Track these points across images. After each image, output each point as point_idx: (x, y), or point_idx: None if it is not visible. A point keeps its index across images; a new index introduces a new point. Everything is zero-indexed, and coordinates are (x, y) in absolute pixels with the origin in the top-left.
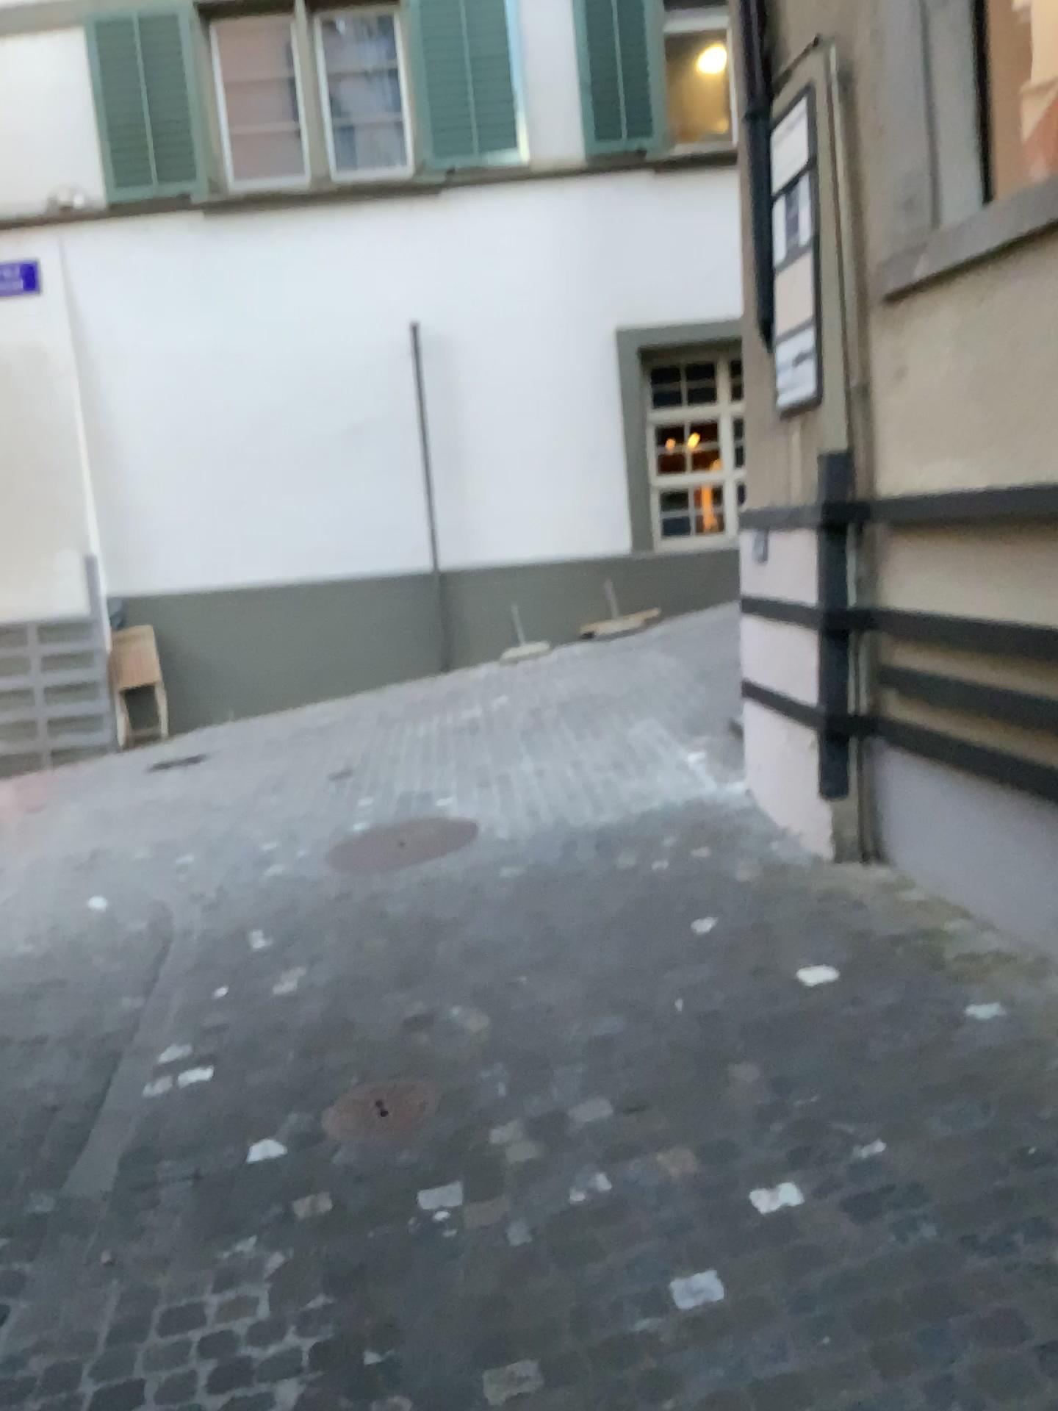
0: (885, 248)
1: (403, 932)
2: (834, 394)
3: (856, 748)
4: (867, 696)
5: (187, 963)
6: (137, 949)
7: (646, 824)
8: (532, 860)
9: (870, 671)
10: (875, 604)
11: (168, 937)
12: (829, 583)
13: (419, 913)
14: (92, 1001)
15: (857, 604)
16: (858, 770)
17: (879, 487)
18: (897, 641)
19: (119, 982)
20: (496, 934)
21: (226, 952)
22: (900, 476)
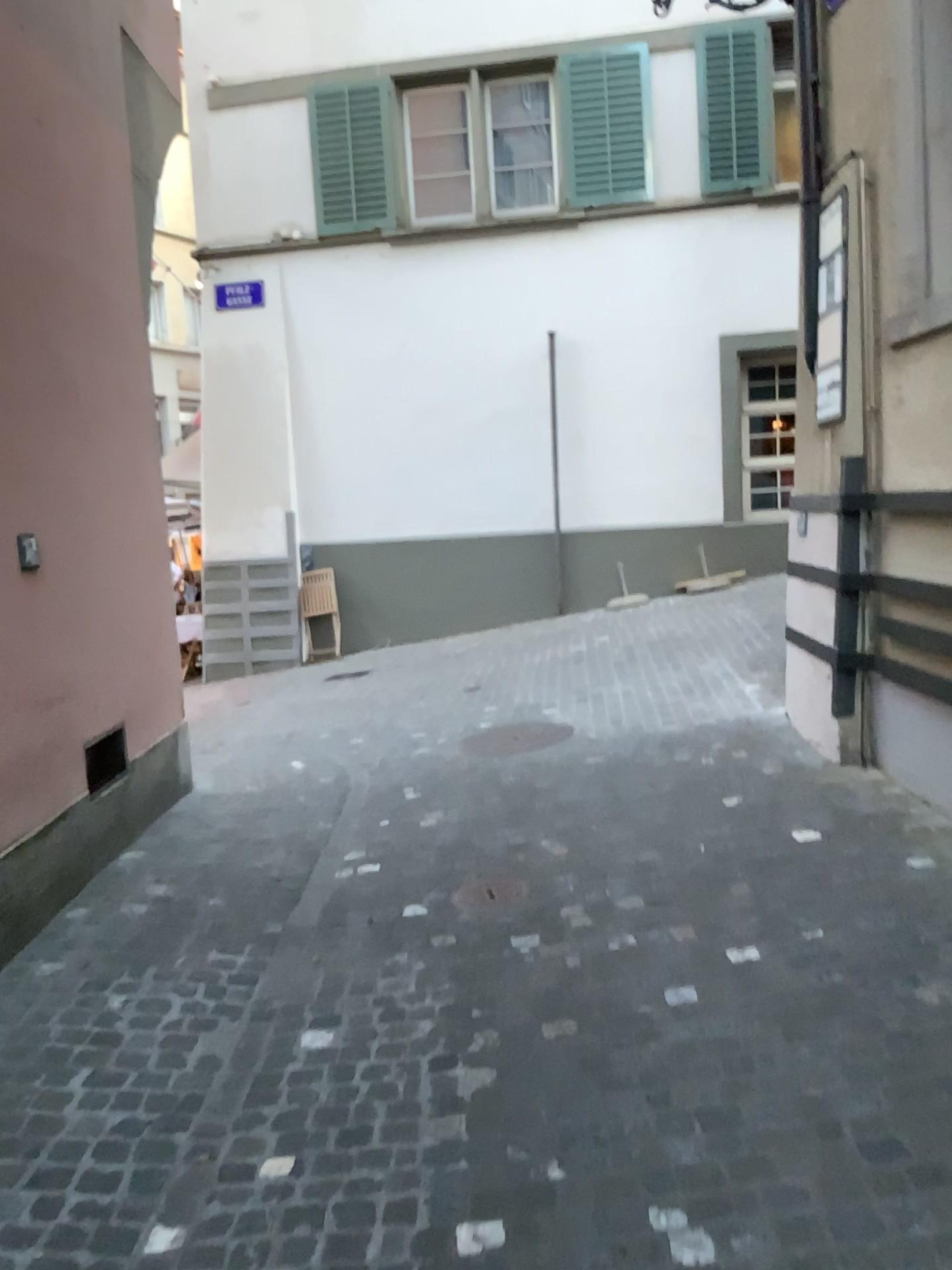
0: (889, 311)
1: (512, 792)
2: (853, 414)
3: (860, 680)
4: (870, 641)
5: (360, 802)
6: (325, 791)
7: (700, 732)
8: (611, 752)
9: (872, 622)
10: (877, 572)
11: (346, 785)
12: (846, 555)
13: (524, 781)
14: (297, 819)
15: (866, 572)
16: (861, 698)
17: (882, 484)
18: (890, 600)
19: (314, 810)
20: (577, 797)
21: (387, 797)
22: (895, 477)
